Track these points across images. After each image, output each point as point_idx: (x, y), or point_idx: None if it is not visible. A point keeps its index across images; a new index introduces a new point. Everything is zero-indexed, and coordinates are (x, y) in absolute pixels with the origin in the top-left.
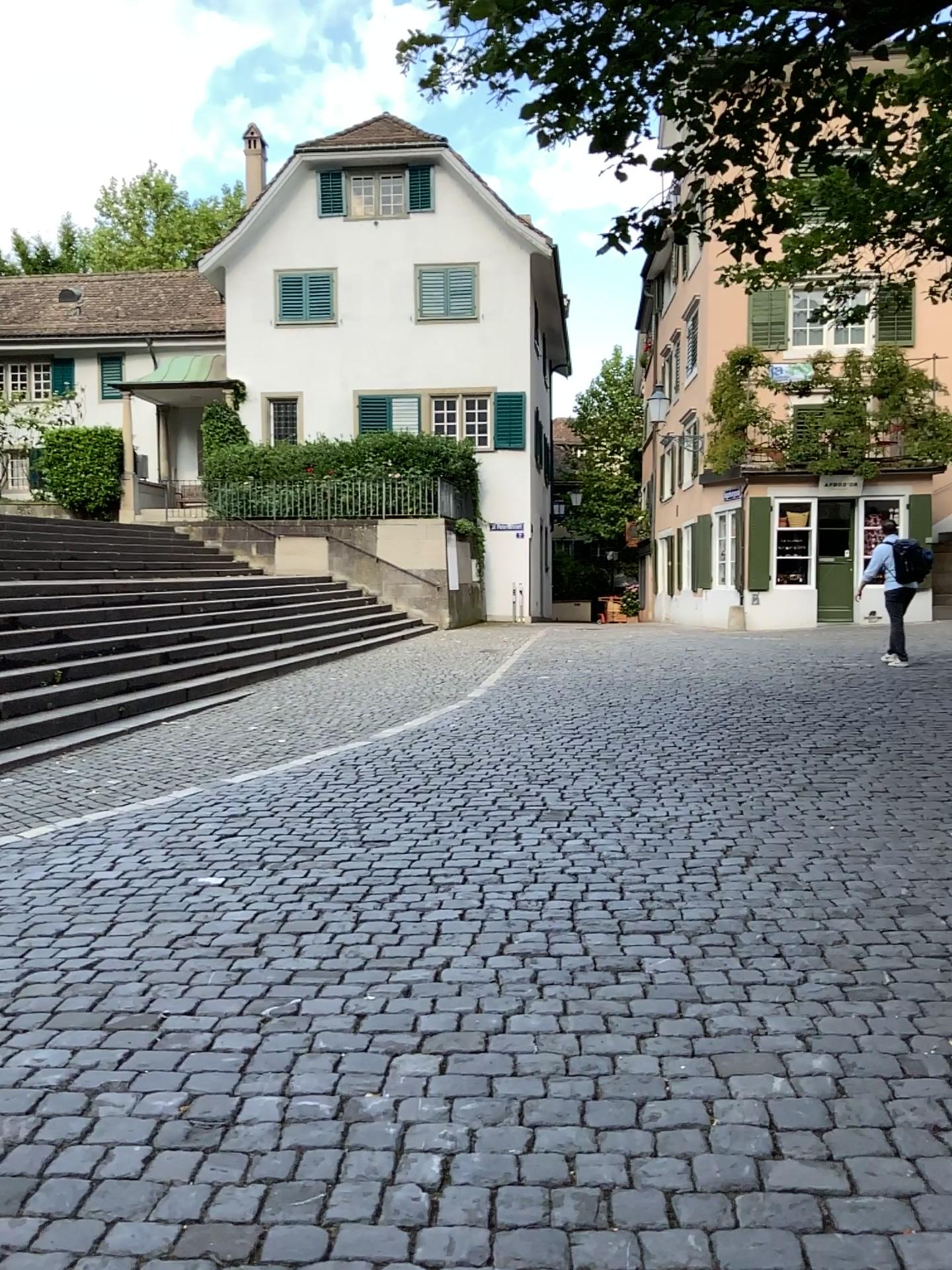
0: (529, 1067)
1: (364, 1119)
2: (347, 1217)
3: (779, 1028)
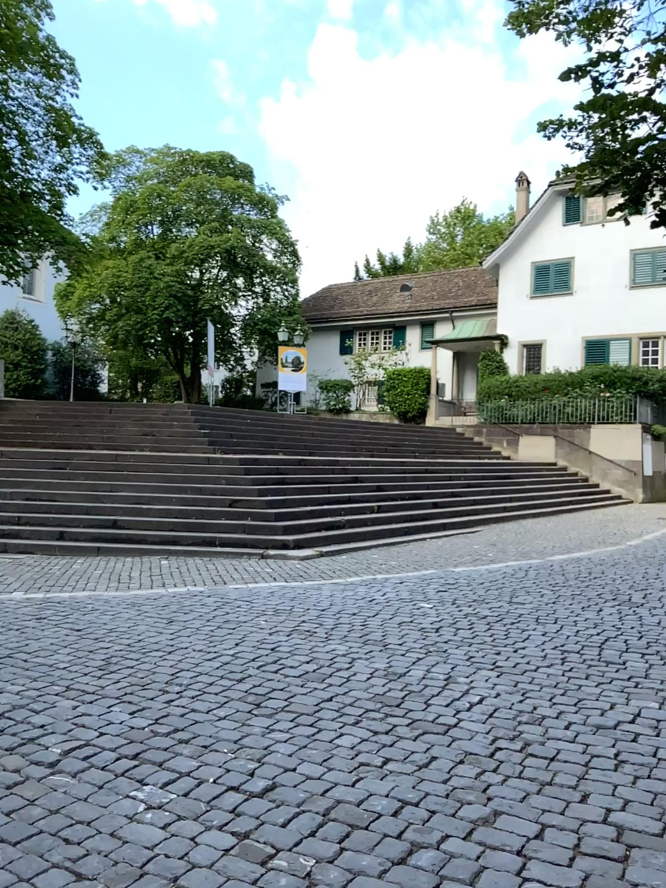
0: (535, 679)
1: (455, 681)
2: (435, 701)
3: None
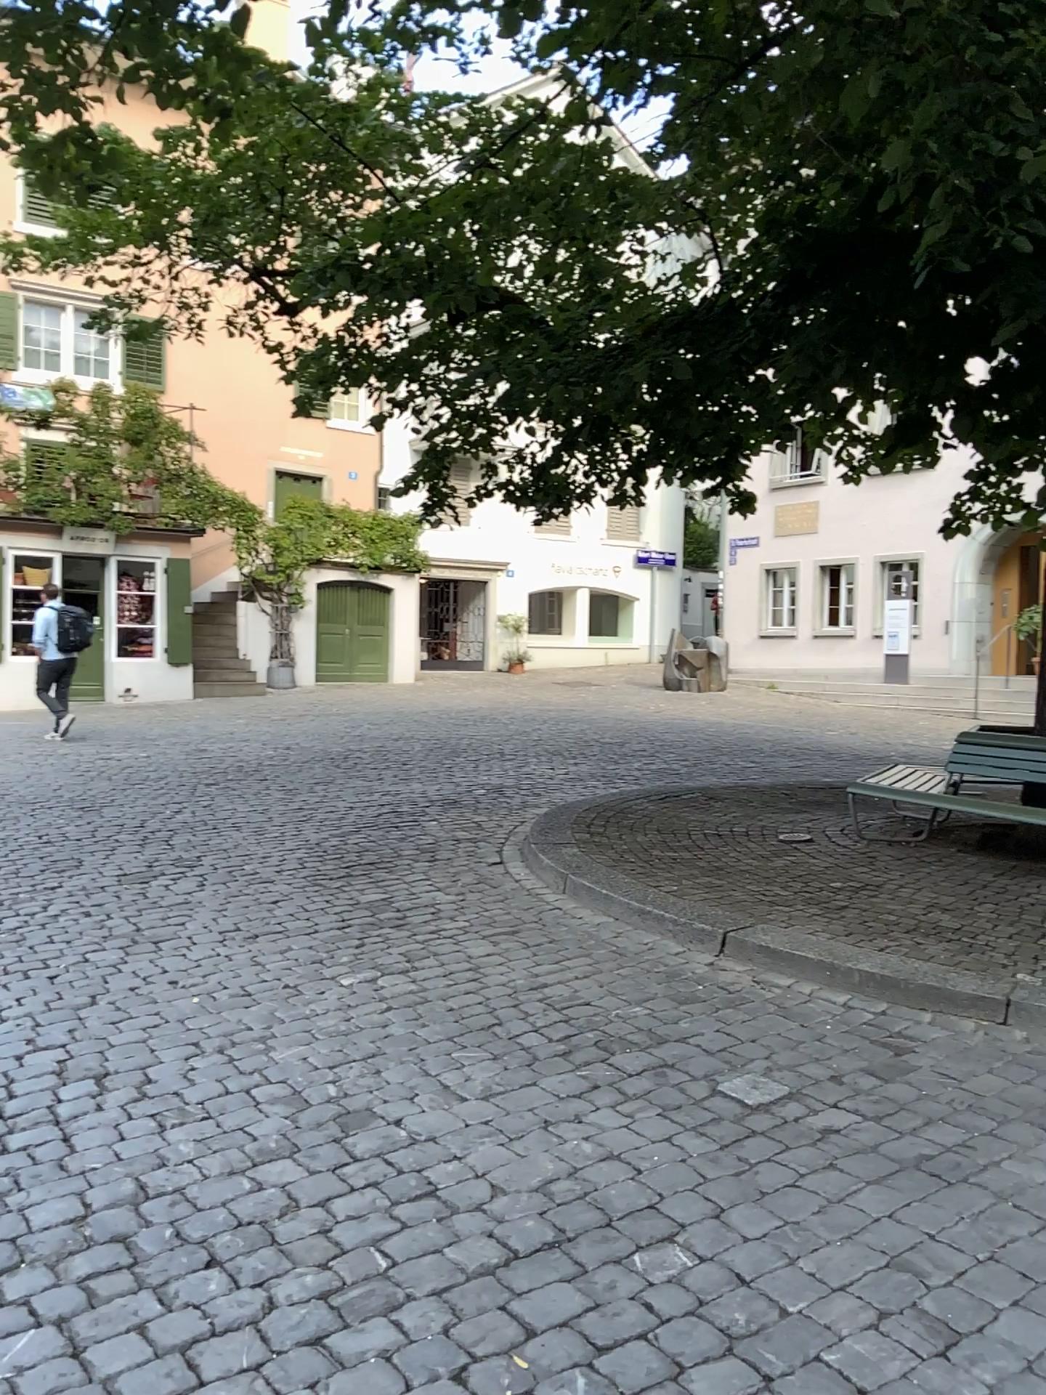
0: None
1: None
2: None
3: None
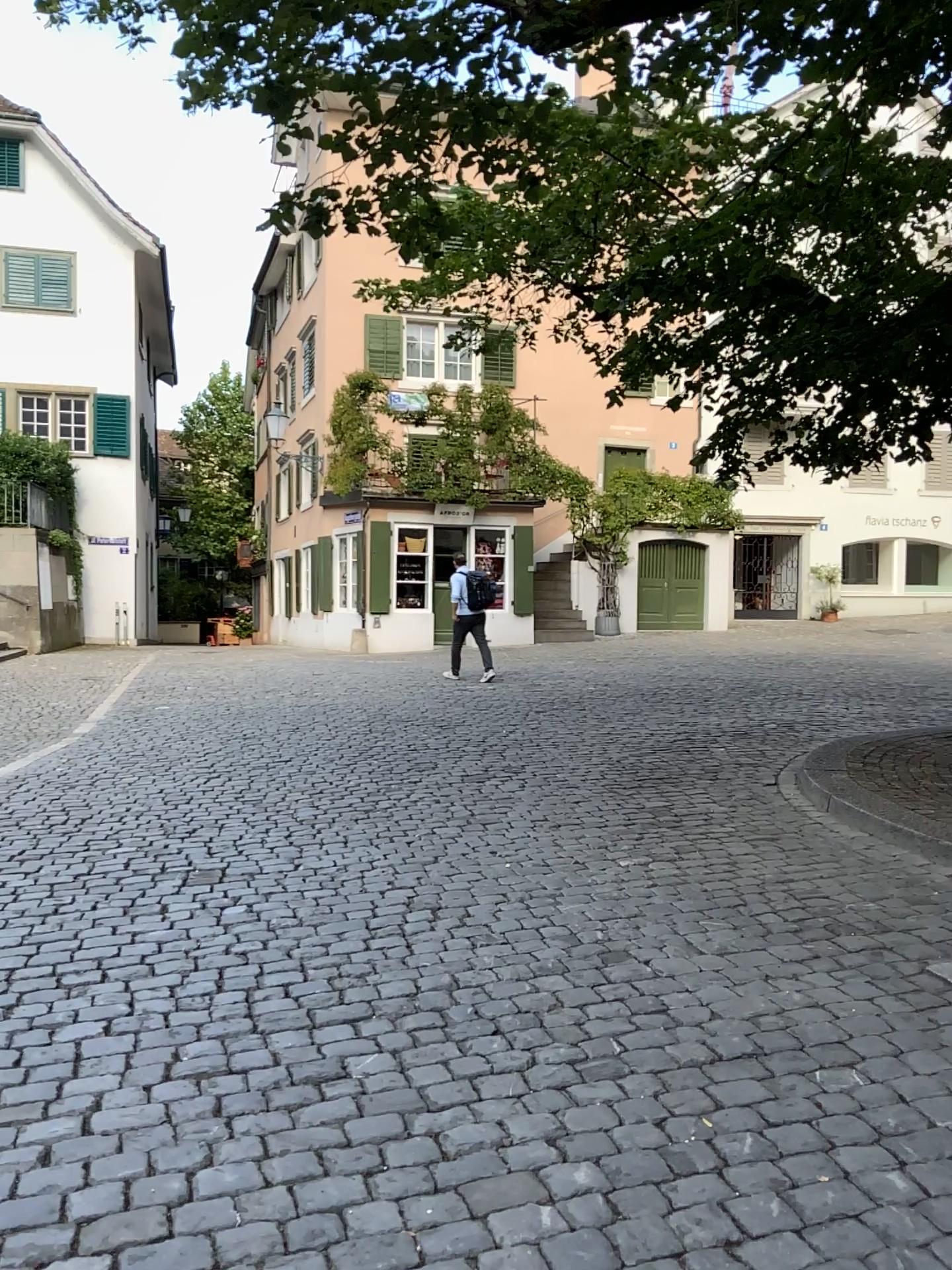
0: (237, 1256)
1: None
2: None
3: (529, 1137)
